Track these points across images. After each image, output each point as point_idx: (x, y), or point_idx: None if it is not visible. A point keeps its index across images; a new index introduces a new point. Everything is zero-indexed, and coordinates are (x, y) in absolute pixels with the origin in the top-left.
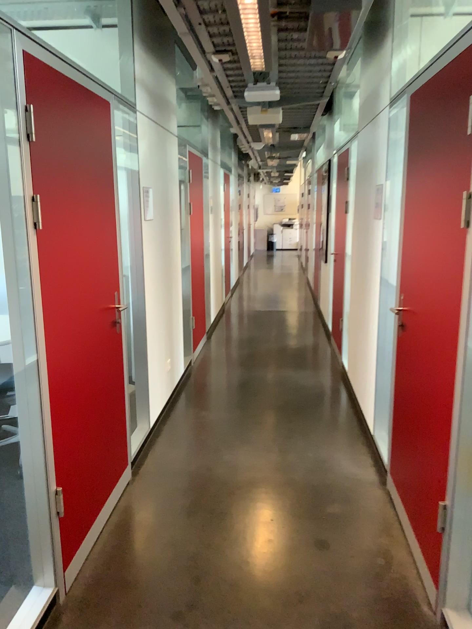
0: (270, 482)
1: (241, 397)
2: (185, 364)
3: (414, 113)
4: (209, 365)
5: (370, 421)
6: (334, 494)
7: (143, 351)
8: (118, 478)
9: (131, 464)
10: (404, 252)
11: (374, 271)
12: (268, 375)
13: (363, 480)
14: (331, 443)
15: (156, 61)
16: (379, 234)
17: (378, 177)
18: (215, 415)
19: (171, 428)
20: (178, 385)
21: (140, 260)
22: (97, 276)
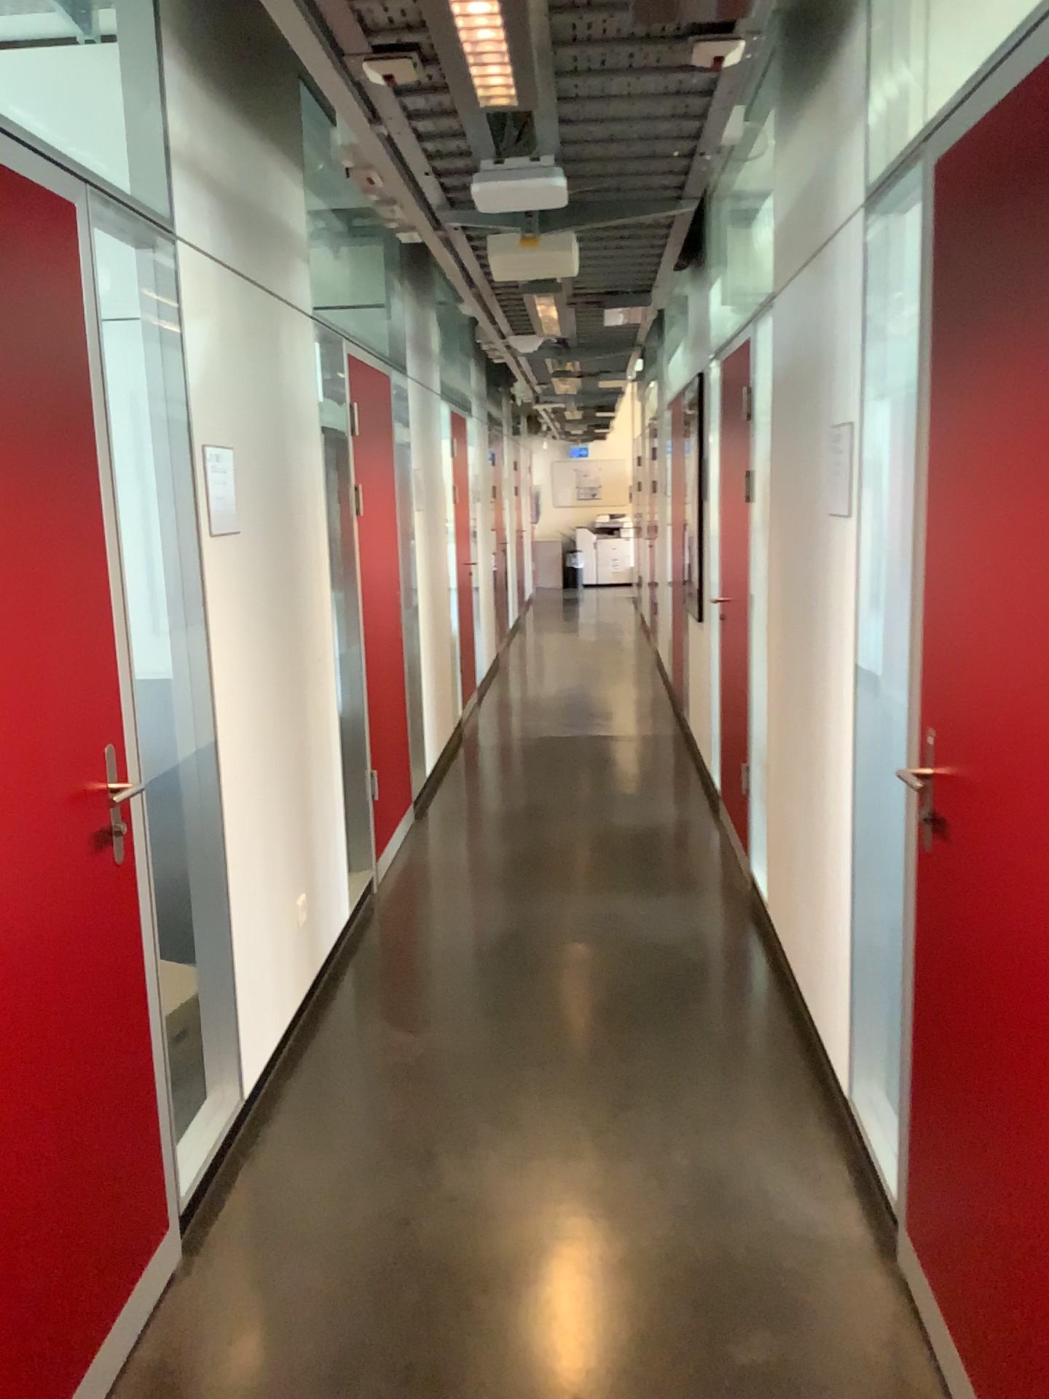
0: (571, 1262)
1: (495, 986)
2: (352, 896)
3: (952, 208)
4: (417, 893)
5: (836, 1057)
6: (754, 1298)
7: (217, 893)
8: (133, 1280)
9: (184, 1215)
10: (932, 613)
11: (833, 655)
12: (565, 918)
13: (829, 1245)
14: (734, 1122)
15: (246, 119)
16: (843, 555)
17: (834, 406)
18: (426, 1044)
19: (306, 1089)
20: (333, 956)
21: (200, 646)
22: (34, 709)
